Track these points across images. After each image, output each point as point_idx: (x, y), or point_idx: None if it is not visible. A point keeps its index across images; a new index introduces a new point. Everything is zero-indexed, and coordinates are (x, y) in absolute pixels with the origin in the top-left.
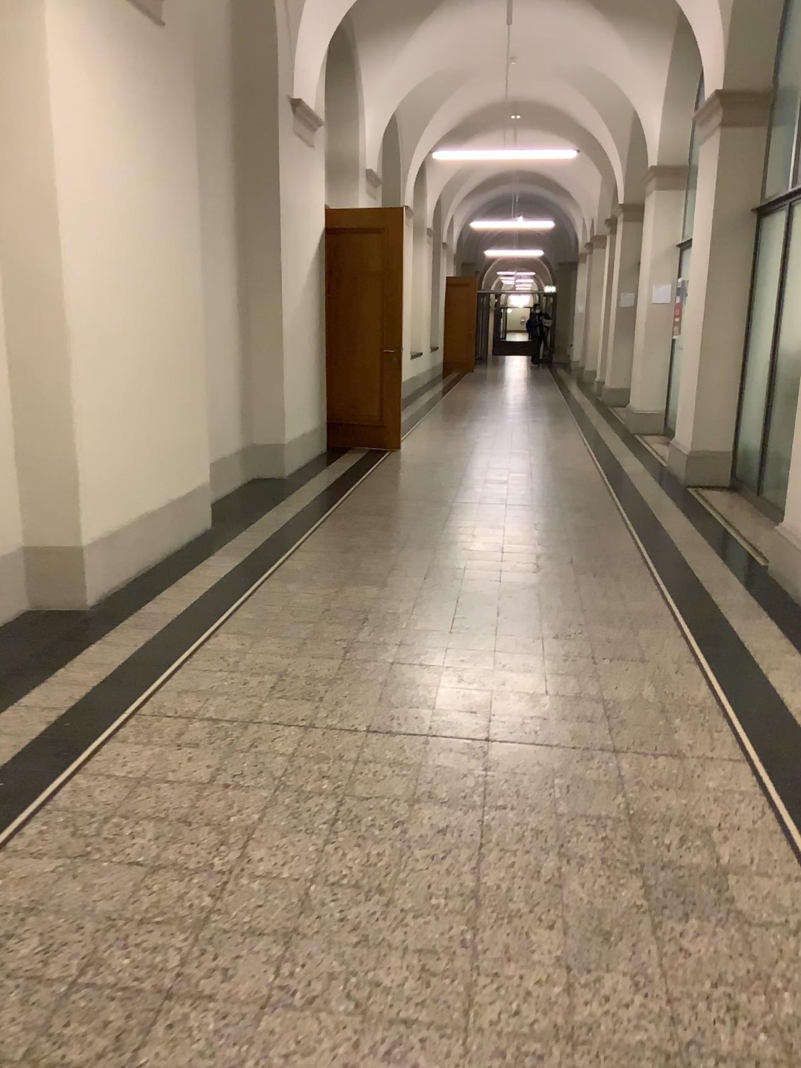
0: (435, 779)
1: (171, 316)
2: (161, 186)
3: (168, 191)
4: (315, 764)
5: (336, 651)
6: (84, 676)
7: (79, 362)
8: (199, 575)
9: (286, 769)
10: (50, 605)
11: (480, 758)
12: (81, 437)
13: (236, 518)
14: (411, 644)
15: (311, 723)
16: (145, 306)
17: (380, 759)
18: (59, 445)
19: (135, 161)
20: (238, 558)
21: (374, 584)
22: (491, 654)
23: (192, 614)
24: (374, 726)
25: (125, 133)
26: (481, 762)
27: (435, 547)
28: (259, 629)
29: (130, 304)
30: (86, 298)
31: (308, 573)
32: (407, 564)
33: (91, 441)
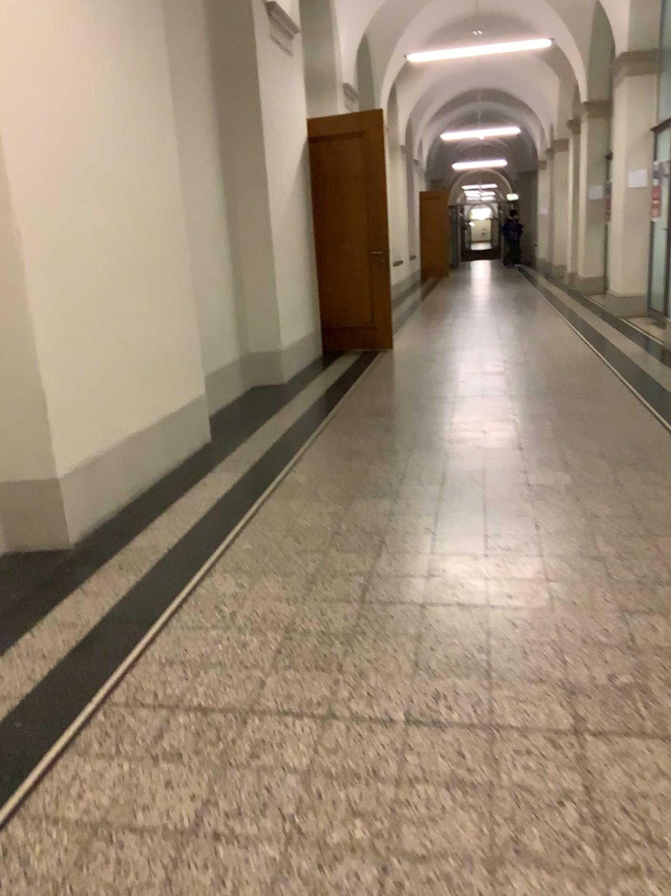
0: (517, 814)
1: (149, 218)
2: (125, 72)
3: (135, 79)
4: (340, 791)
5: (353, 591)
6: (47, 646)
7: (31, 266)
8: (194, 498)
9: (299, 803)
10: (27, 545)
11: (573, 766)
12: (43, 354)
13: (236, 428)
14: (441, 575)
15: (329, 711)
16: (114, 205)
17: (431, 778)
18: (18, 364)
19: (90, 40)
20: (237, 474)
21: (387, 495)
22: (542, 585)
23: (183, 548)
24: (414, 714)
25: (74, 5)
26: (576, 775)
27: (448, 448)
28: (260, 564)
29: (97, 202)
30: (35, 192)
31: (313, 487)
32: (420, 470)
33: (56, 358)
